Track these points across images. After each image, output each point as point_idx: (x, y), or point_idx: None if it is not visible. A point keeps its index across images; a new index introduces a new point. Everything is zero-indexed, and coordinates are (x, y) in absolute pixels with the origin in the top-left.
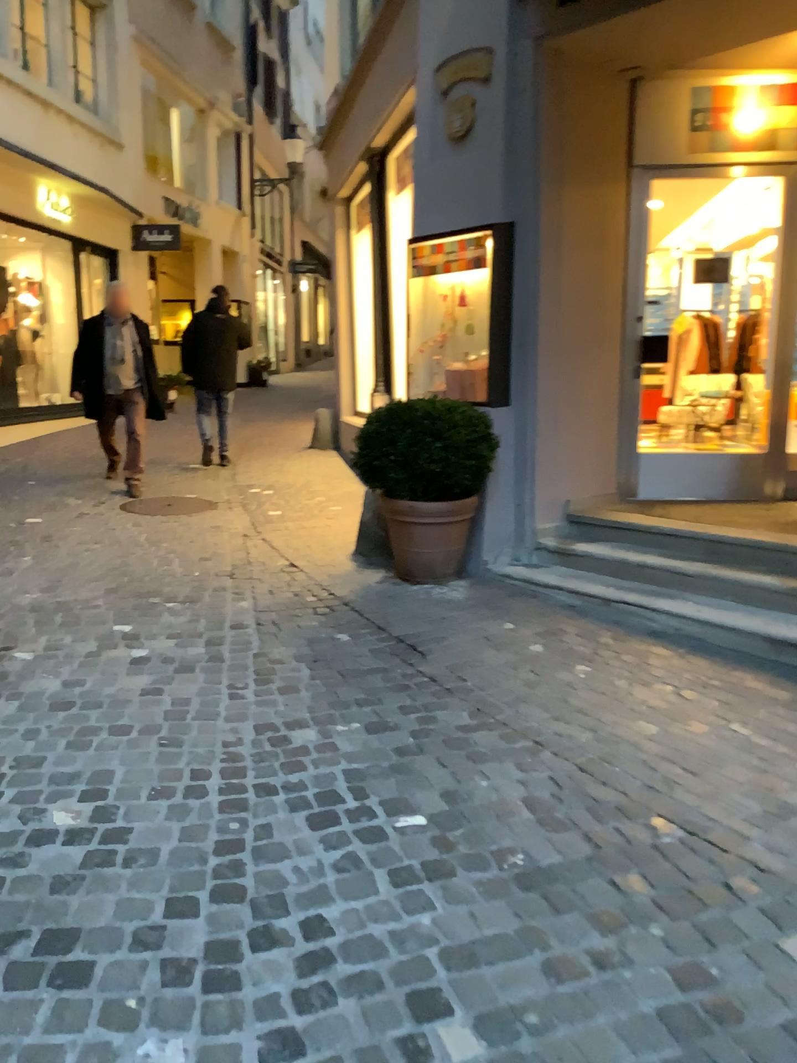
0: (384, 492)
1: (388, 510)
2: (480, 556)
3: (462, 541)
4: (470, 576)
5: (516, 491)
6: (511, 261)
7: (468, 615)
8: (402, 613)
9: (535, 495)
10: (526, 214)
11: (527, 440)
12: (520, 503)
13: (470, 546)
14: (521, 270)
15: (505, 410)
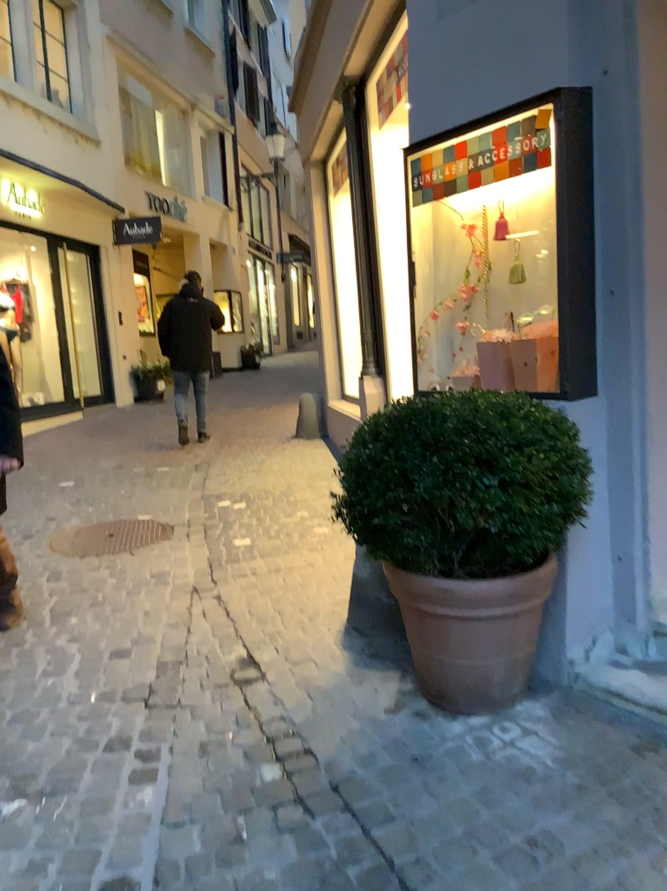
0: (393, 565)
1: (400, 597)
2: (560, 652)
3: (534, 640)
4: (547, 692)
5: (615, 542)
6: (589, 152)
7: (581, 835)
8: (444, 826)
9: (645, 544)
10: (613, 69)
11: (628, 455)
12: (623, 561)
13: (543, 639)
14: (608, 167)
15: (589, 406)
